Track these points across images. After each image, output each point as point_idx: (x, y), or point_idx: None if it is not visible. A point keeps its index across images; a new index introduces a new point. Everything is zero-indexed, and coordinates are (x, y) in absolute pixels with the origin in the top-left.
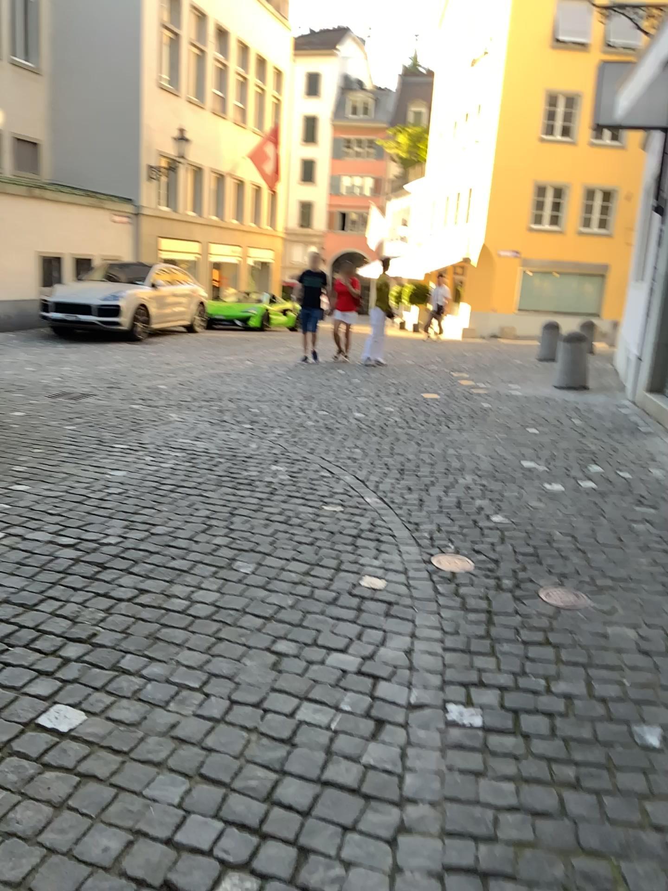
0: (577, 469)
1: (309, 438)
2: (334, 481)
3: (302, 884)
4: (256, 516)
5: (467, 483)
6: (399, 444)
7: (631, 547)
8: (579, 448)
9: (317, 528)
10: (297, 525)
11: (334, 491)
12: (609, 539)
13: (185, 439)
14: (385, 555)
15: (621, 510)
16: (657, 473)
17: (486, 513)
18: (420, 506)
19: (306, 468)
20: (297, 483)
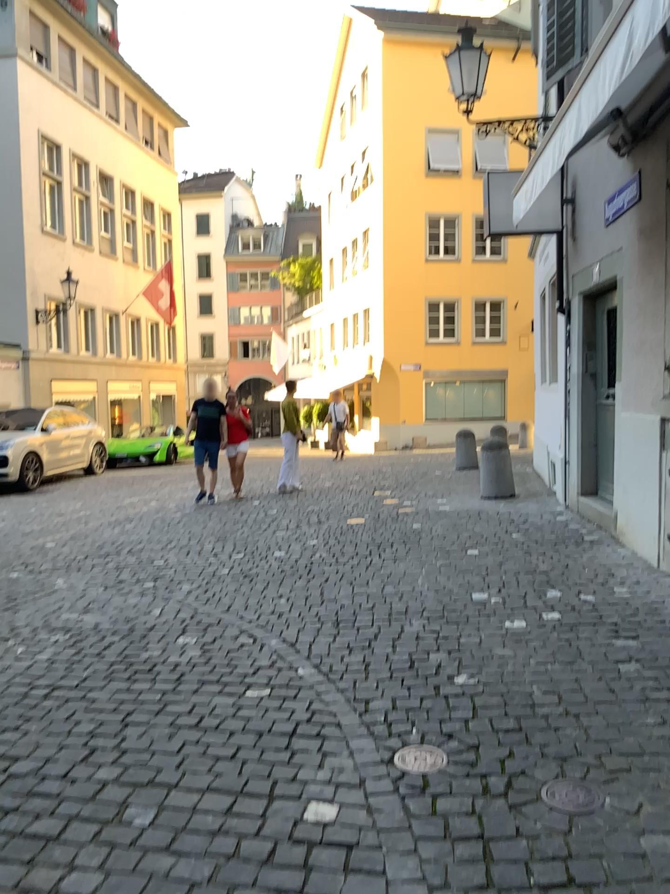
0: (536, 599)
1: (224, 593)
2: (256, 652)
3: None
4: (158, 722)
5: (415, 633)
6: (329, 589)
7: (632, 704)
8: (529, 571)
9: (239, 728)
10: (213, 727)
11: (257, 666)
12: (602, 695)
13: (70, 615)
14: (331, 761)
15: (602, 649)
16: (623, 593)
17: (447, 674)
18: (366, 675)
19: (220, 637)
20: (211, 660)
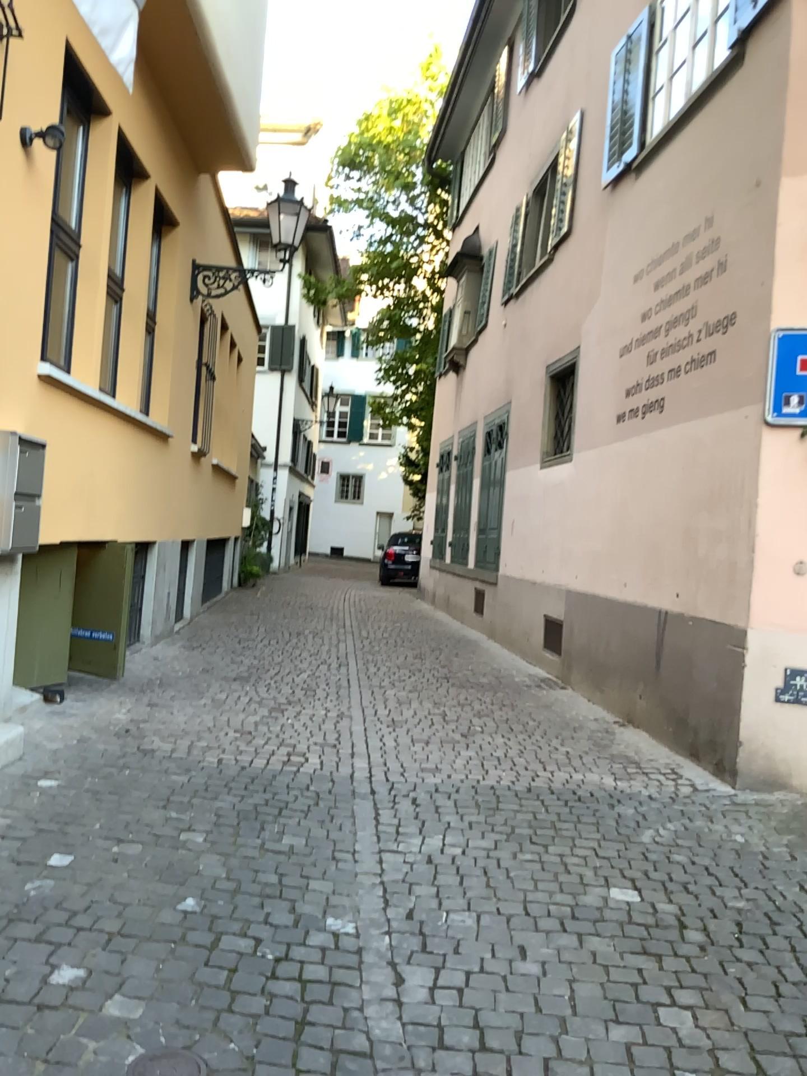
0: None
1: None
2: None
3: (424, 846)
4: None
5: None
6: None
7: None
8: None
9: None
10: None
11: None
12: None
13: None
14: None
15: None
16: None
17: None
18: None
19: None
20: None
